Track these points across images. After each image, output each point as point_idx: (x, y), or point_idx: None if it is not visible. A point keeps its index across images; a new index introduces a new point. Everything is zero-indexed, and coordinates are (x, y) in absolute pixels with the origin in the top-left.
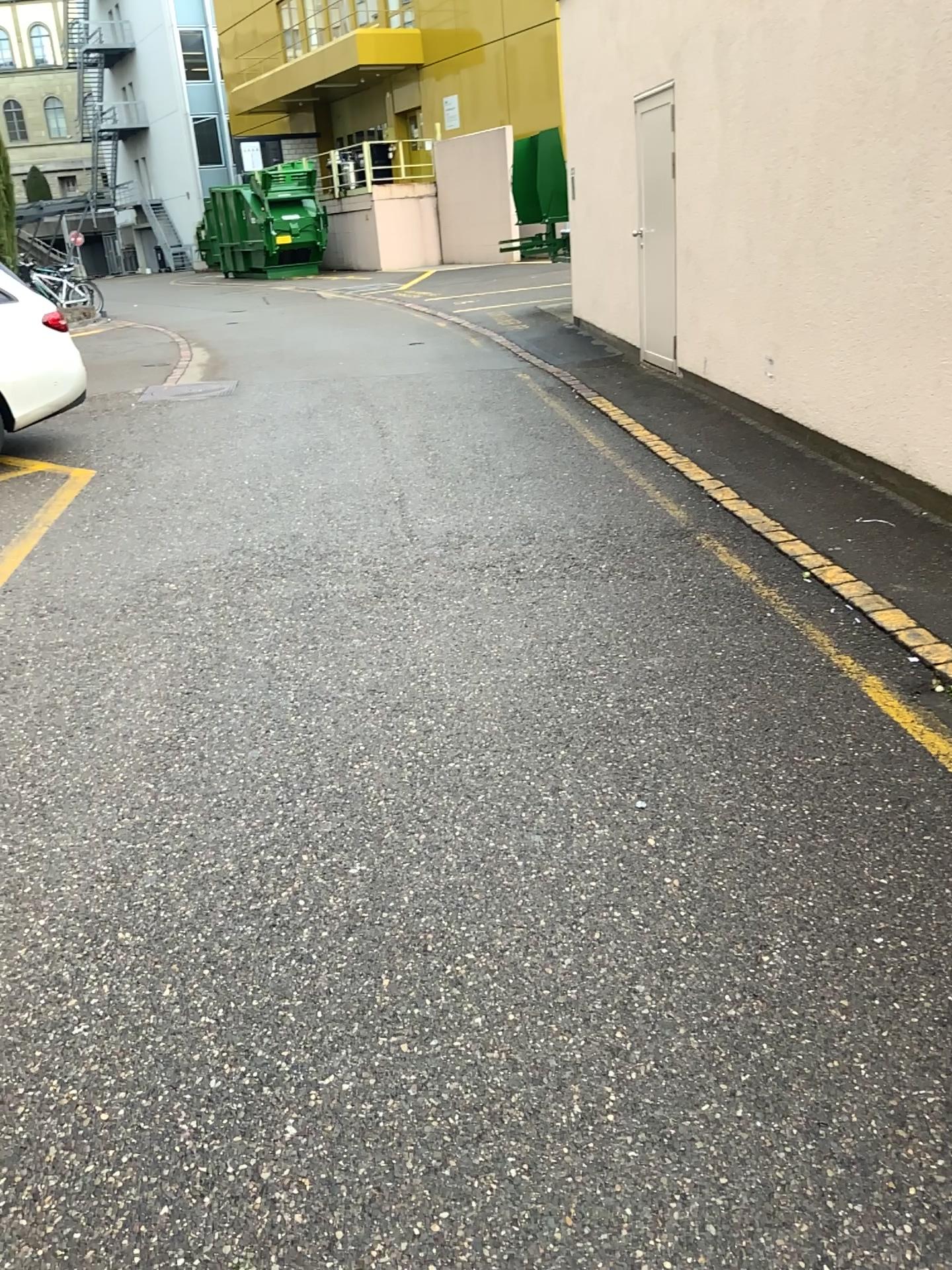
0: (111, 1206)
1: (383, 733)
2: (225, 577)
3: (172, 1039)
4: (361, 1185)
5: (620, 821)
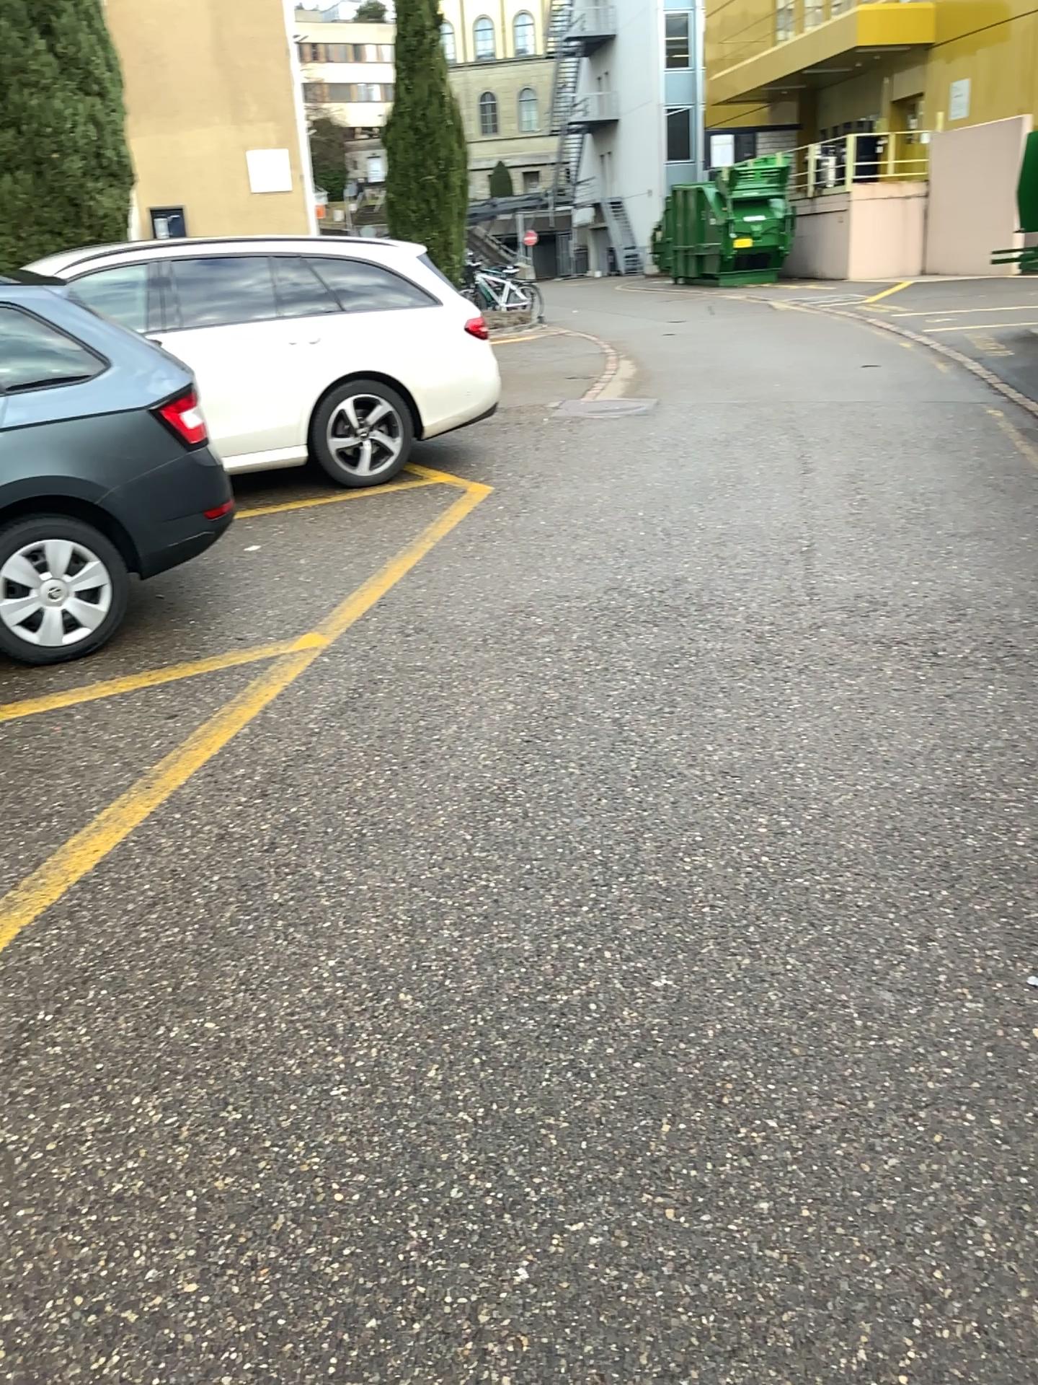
0: (322, 1301)
1: (729, 826)
2: (596, 618)
3: (424, 1131)
4: (585, 1369)
5: (1000, 997)
